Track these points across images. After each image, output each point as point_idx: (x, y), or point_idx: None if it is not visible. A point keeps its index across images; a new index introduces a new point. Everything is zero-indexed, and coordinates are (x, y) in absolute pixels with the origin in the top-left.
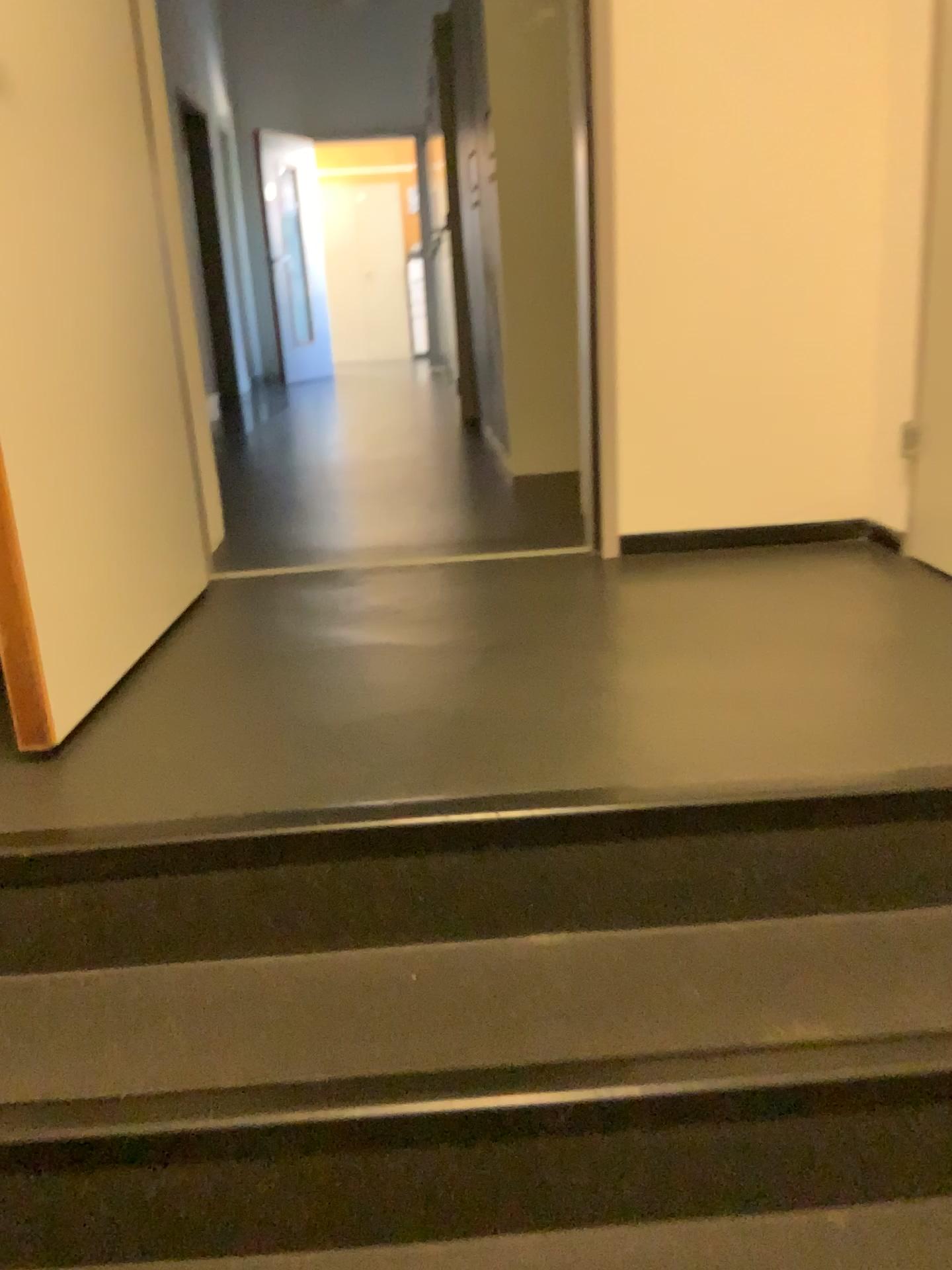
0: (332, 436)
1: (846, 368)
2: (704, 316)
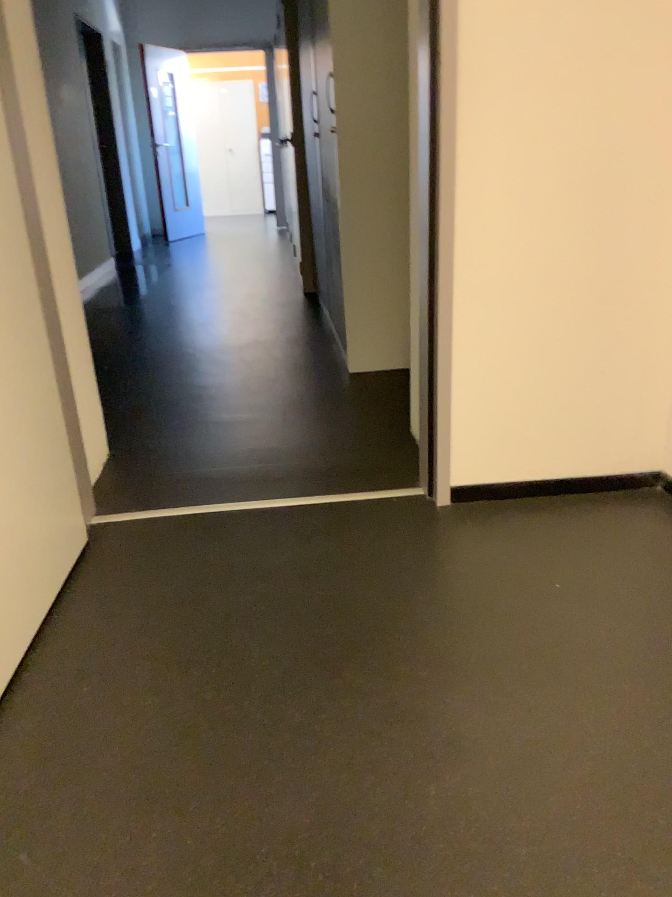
0: (202, 314)
1: (658, 345)
2: (535, 300)
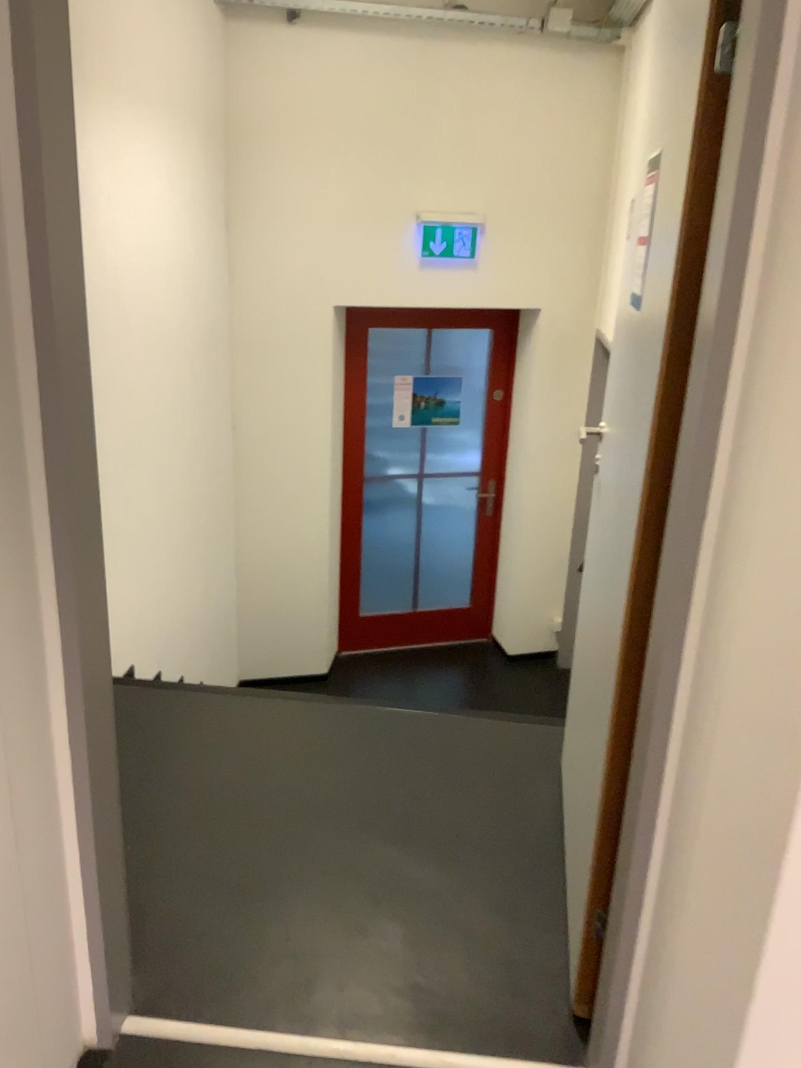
0: None
1: None
2: None
